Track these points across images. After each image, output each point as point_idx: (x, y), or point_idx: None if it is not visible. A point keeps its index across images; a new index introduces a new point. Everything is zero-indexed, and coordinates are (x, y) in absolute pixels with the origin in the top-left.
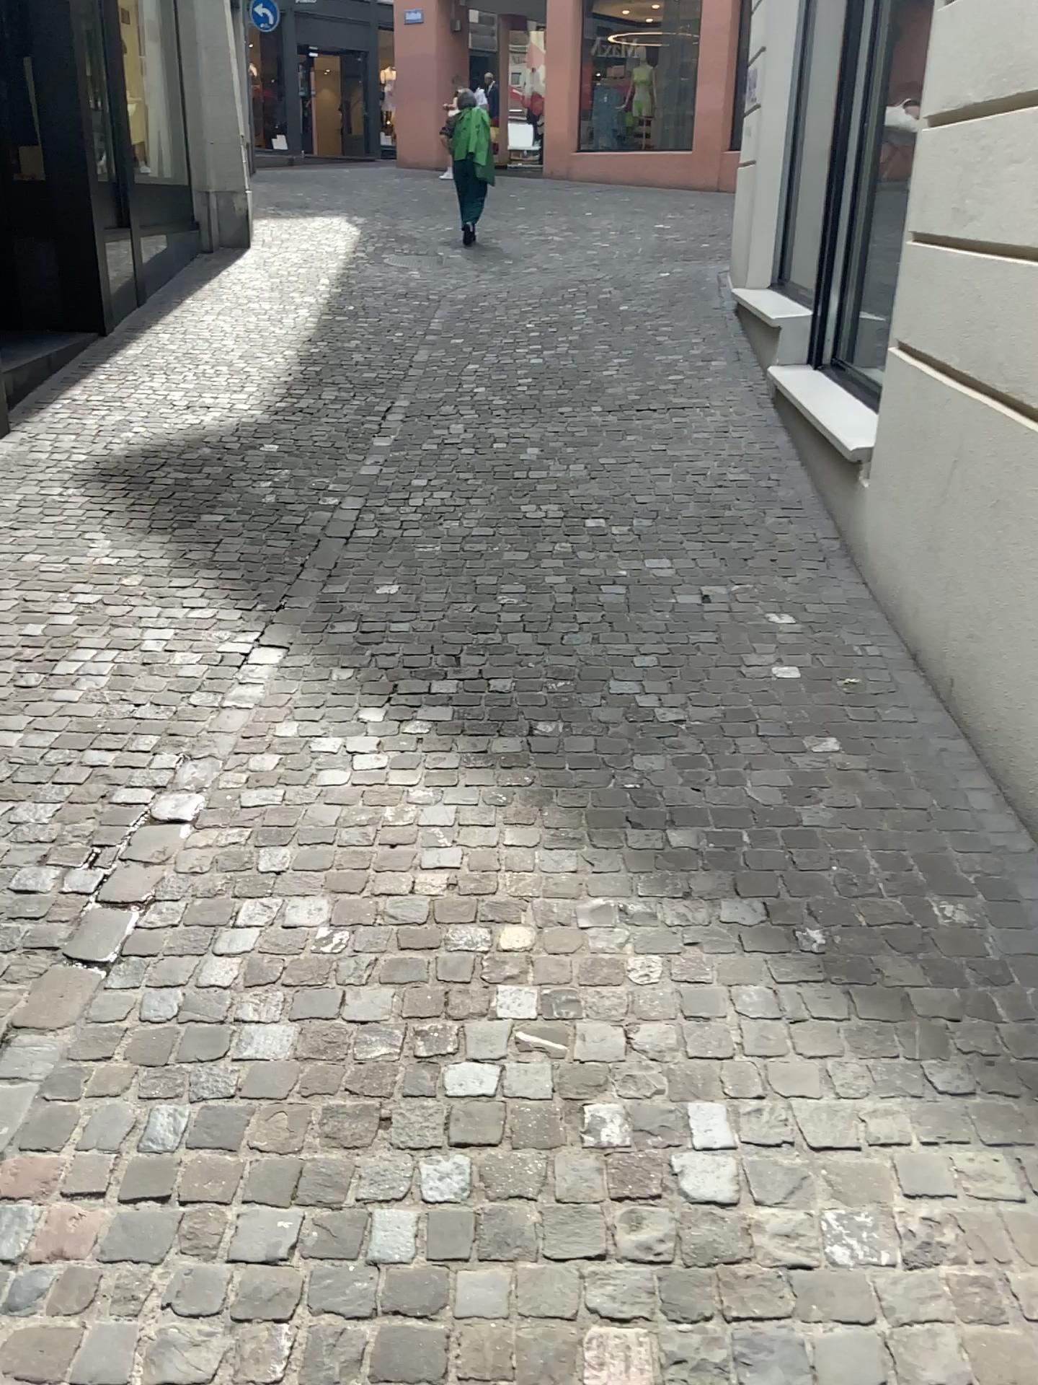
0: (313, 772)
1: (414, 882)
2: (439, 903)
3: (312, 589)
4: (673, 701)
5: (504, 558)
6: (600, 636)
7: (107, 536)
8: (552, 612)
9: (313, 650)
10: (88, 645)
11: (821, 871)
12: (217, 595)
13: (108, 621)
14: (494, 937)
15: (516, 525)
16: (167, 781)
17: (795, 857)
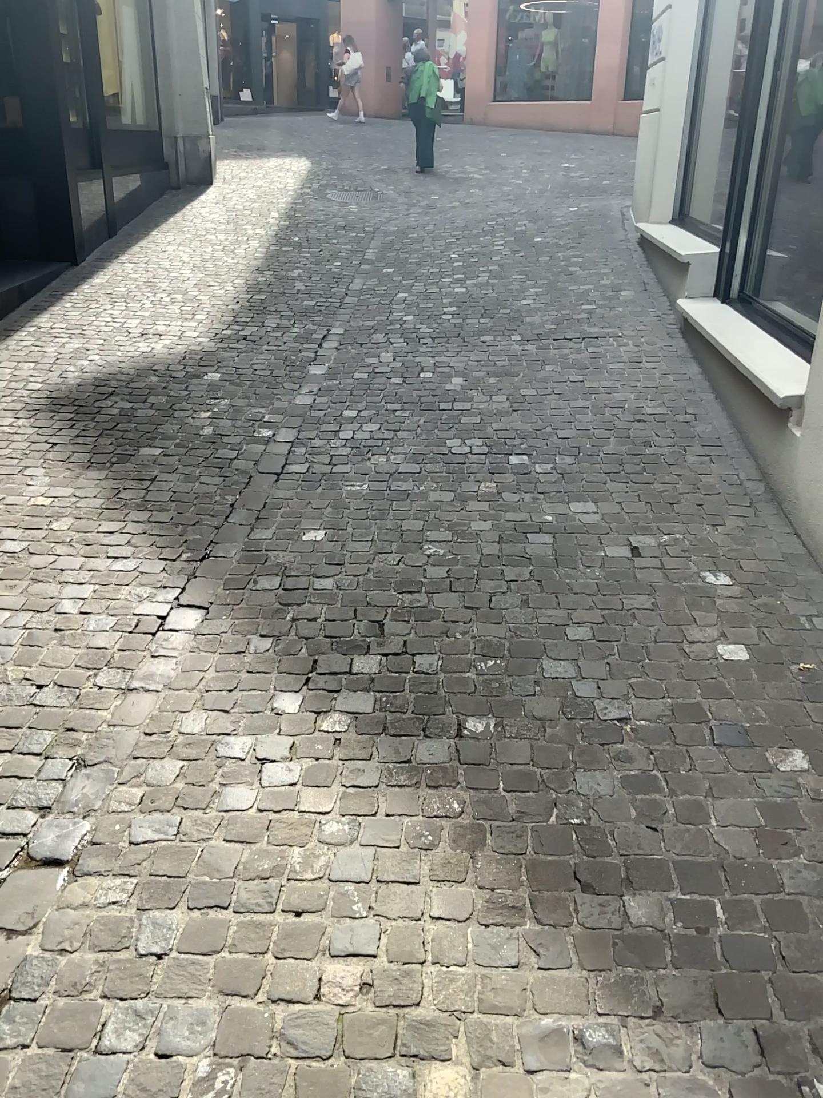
0: (217, 792)
1: (321, 984)
2: (350, 1025)
3: (239, 537)
4: (614, 694)
5: (430, 503)
6: (530, 601)
7: (46, 474)
8: (479, 570)
9: (232, 616)
10: (3, 607)
11: (819, 978)
12: (142, 546)
13: (29, 575)
14: (417, 1093)
15: (442, 464)
16: (52, 805)
17: (783, 951)
